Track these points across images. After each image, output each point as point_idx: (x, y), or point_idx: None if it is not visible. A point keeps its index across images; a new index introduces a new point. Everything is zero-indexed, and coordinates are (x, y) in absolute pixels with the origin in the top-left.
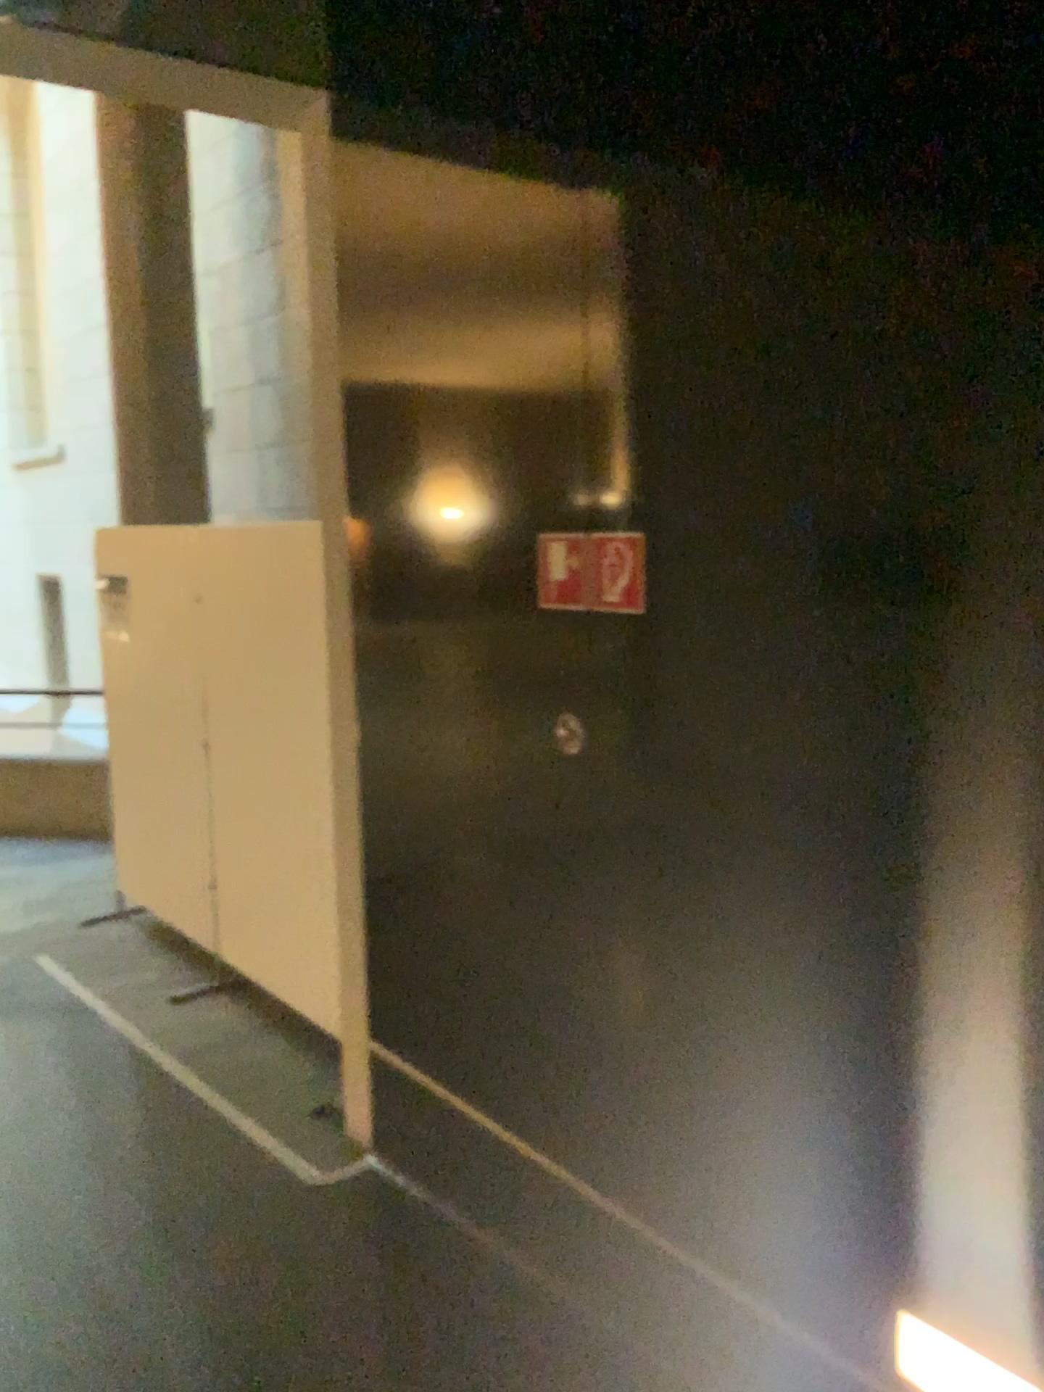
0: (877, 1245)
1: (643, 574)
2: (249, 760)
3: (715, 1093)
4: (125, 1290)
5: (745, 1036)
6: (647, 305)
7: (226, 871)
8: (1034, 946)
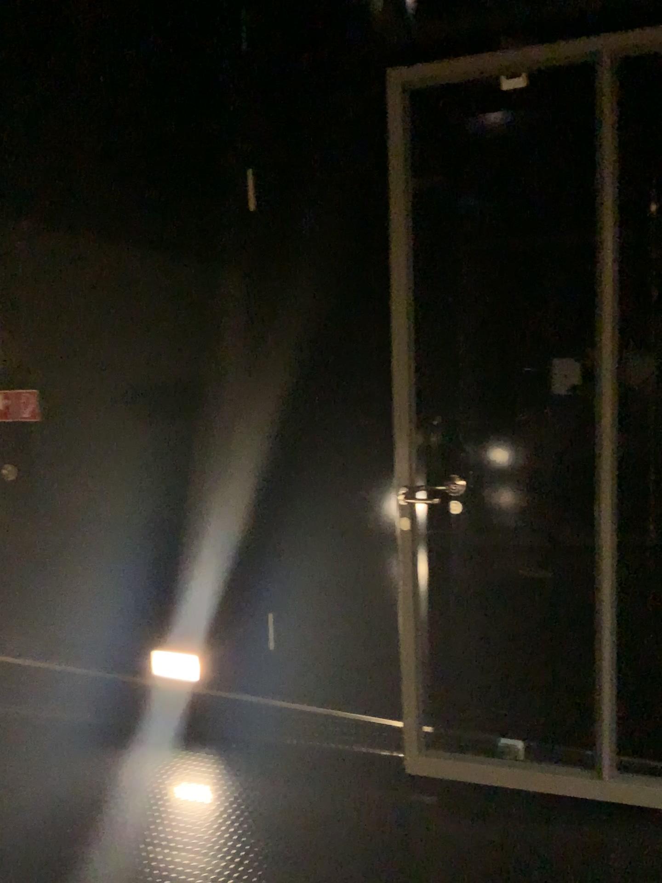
0: (141, 632)
1: (35, 405)
2: None
3: (79, 601)
4: None
5: (89, 574)
6: (31, 303)
7: None
8: (179, 513)
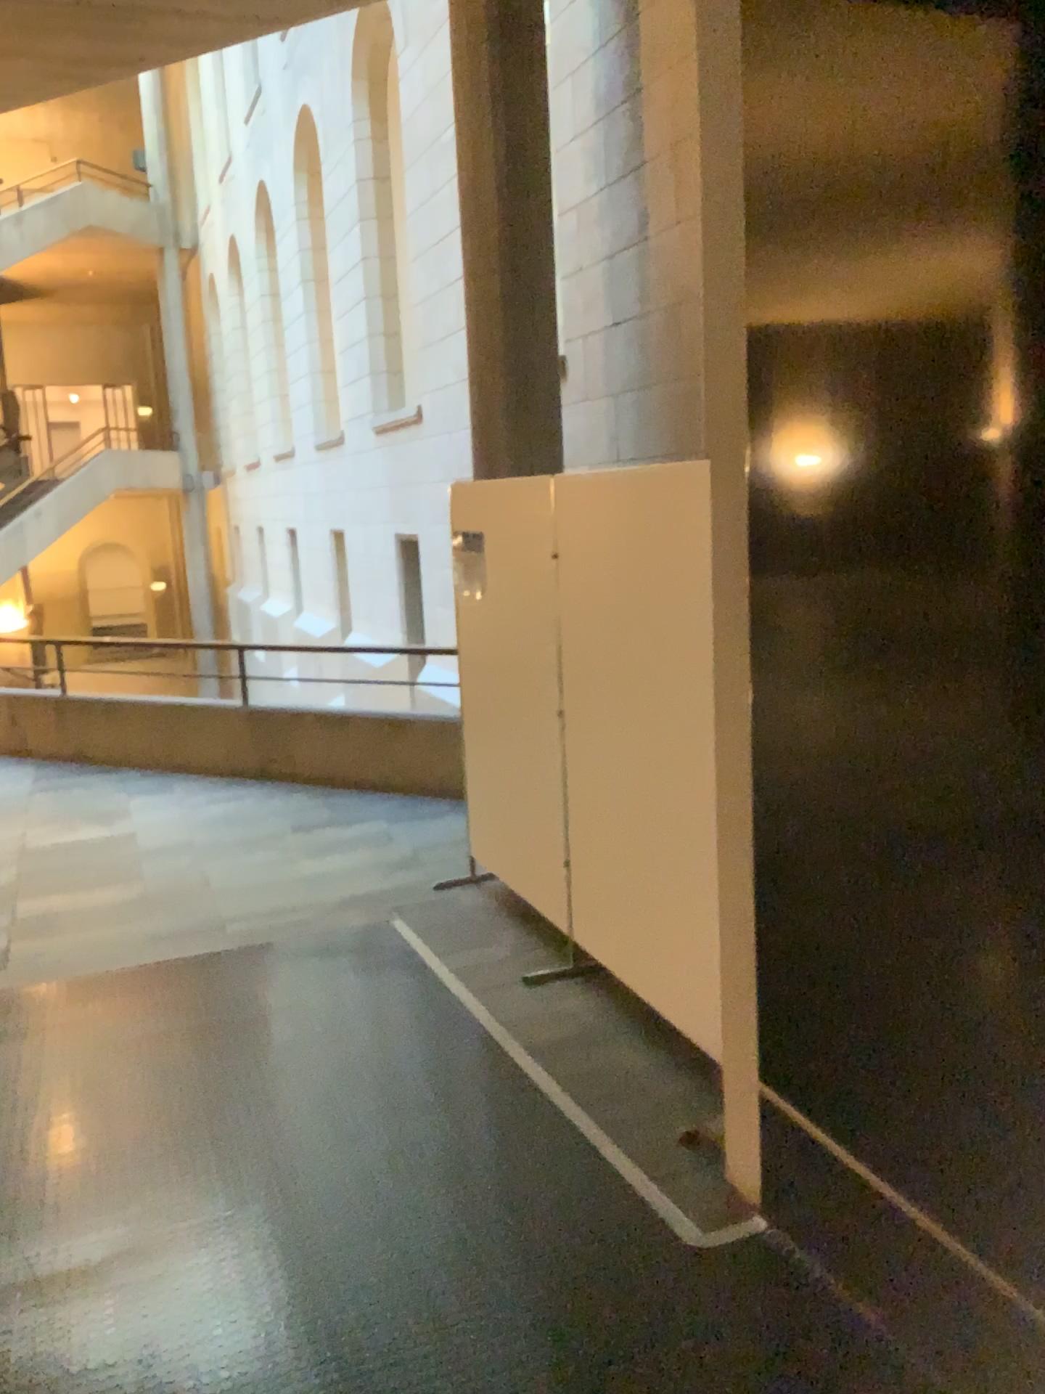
0: None
1: None
2: (610, 730)
3: None
4: (481, 1358)
5: None
6: None
7: (583, 849)
8: None
